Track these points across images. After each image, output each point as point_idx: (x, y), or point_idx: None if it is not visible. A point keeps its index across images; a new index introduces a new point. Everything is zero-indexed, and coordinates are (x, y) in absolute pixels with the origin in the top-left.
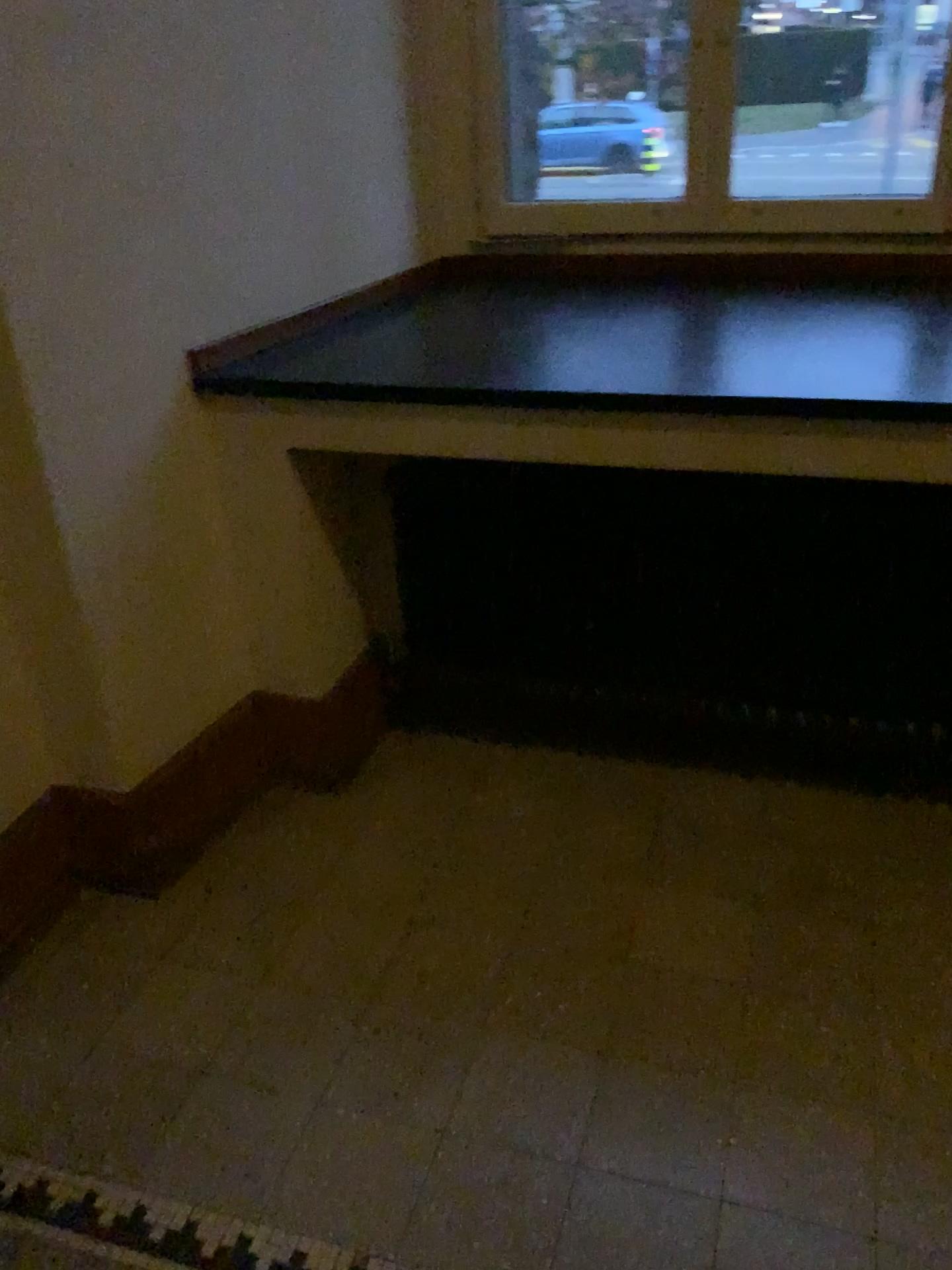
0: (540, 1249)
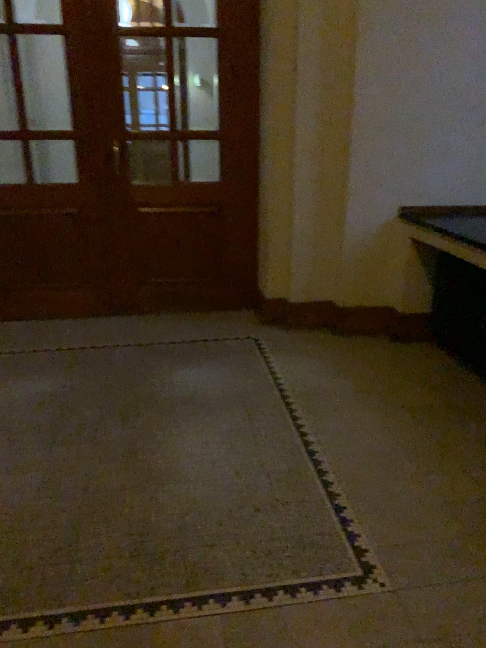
0: (297, 391)
